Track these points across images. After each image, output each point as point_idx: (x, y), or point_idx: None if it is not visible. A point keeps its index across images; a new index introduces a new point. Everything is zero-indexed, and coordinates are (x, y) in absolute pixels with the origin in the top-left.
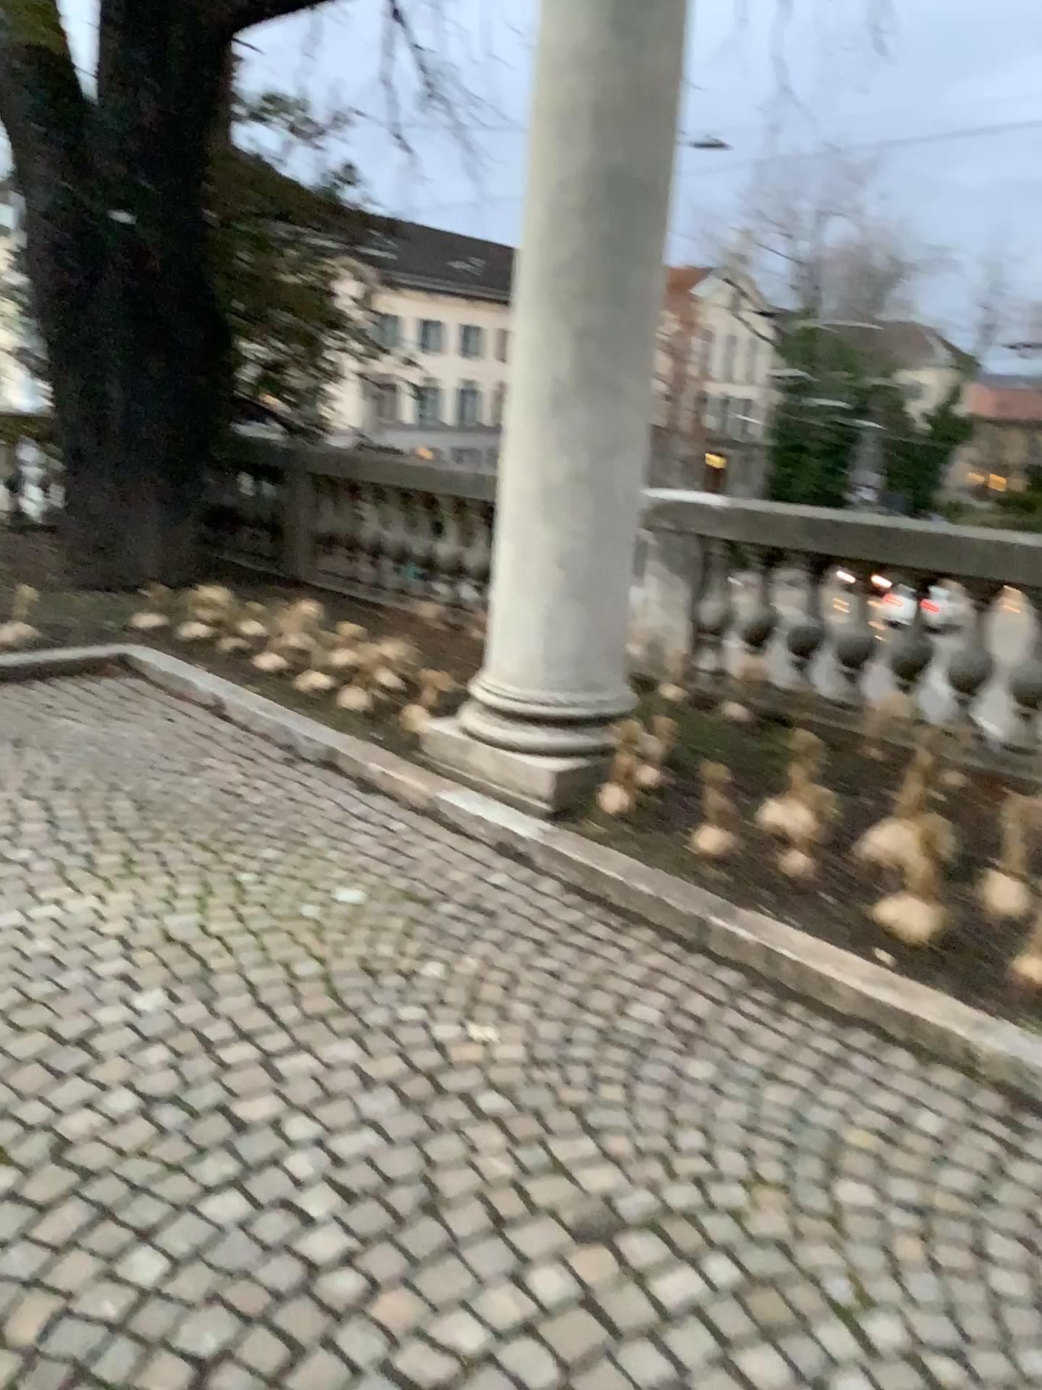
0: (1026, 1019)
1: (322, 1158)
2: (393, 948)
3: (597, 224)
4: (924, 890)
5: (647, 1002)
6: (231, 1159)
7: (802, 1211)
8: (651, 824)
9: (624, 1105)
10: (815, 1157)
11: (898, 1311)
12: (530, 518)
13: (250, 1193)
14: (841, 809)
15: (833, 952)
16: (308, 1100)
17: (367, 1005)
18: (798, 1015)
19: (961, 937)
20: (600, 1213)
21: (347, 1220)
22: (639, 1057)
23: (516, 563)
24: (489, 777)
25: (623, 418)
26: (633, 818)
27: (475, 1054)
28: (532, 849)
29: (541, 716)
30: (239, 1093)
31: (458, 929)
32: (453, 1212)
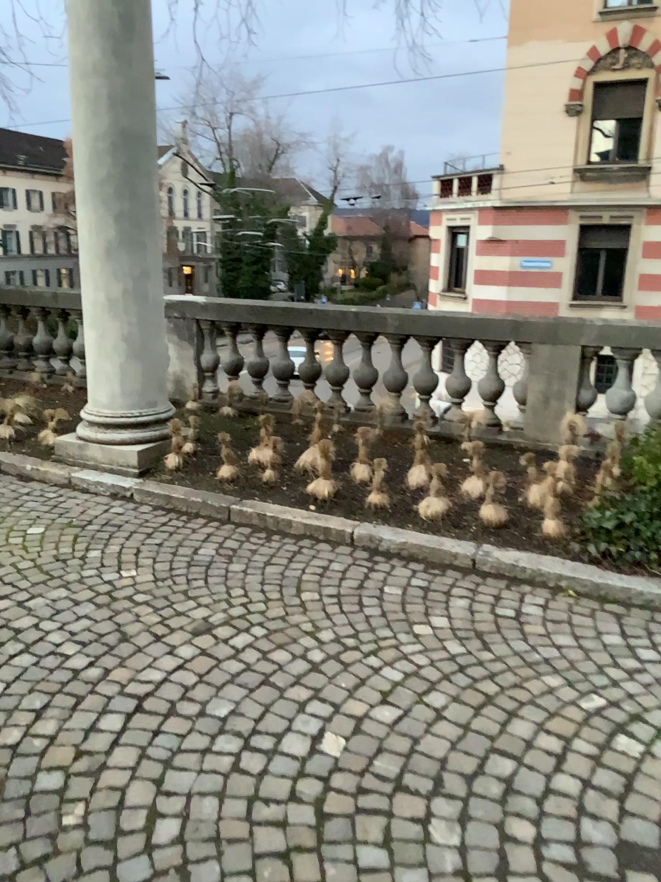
0: (375, 524)
1: (65, 633)
2: (70, 548)
3: (121, 160)
4: (327, 481)
5: (206, 548)
6: (19, 643)
7: (290, 608)
8: (193, 472)
9: (204, 588)
10: (292, 590)
11: (332, 630)
12: (104, 318)
13: (34, 653)
14: (285, 450)
15: (289, 512)
16: (49, 614)
17: (65, 573)
18: (277, 542)
19: (346, 497)
20: (203, 625)
21: (87, 652)
22: (207, 570)
23: (98, 344)
24: (100, 461)
25: (149, 262)
26: (182, 470)
27: (128, 582)
28: (131, 494)
29: (124, 425)
30: (12, 618)
31: (101, 535)
32: (136, 638)
